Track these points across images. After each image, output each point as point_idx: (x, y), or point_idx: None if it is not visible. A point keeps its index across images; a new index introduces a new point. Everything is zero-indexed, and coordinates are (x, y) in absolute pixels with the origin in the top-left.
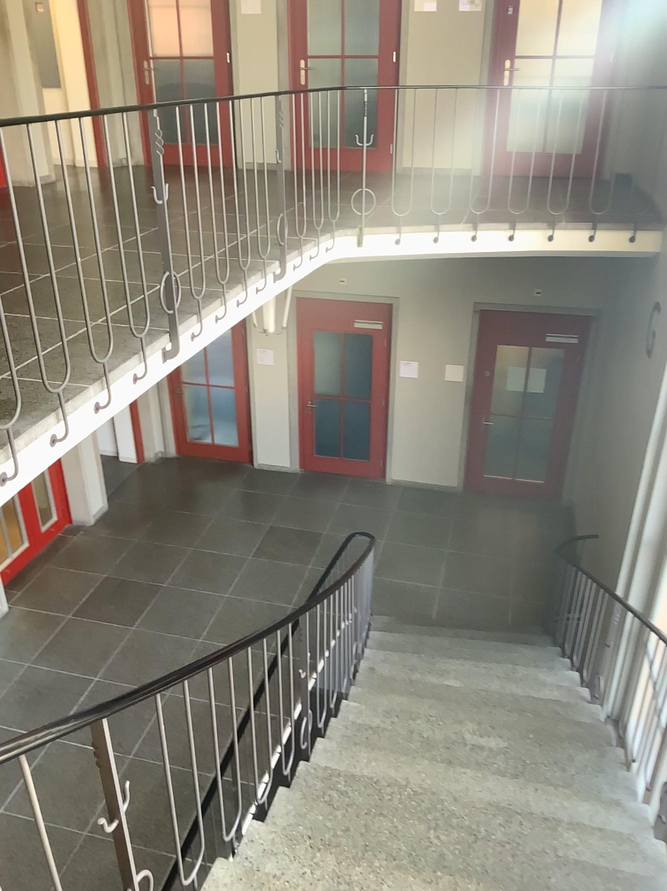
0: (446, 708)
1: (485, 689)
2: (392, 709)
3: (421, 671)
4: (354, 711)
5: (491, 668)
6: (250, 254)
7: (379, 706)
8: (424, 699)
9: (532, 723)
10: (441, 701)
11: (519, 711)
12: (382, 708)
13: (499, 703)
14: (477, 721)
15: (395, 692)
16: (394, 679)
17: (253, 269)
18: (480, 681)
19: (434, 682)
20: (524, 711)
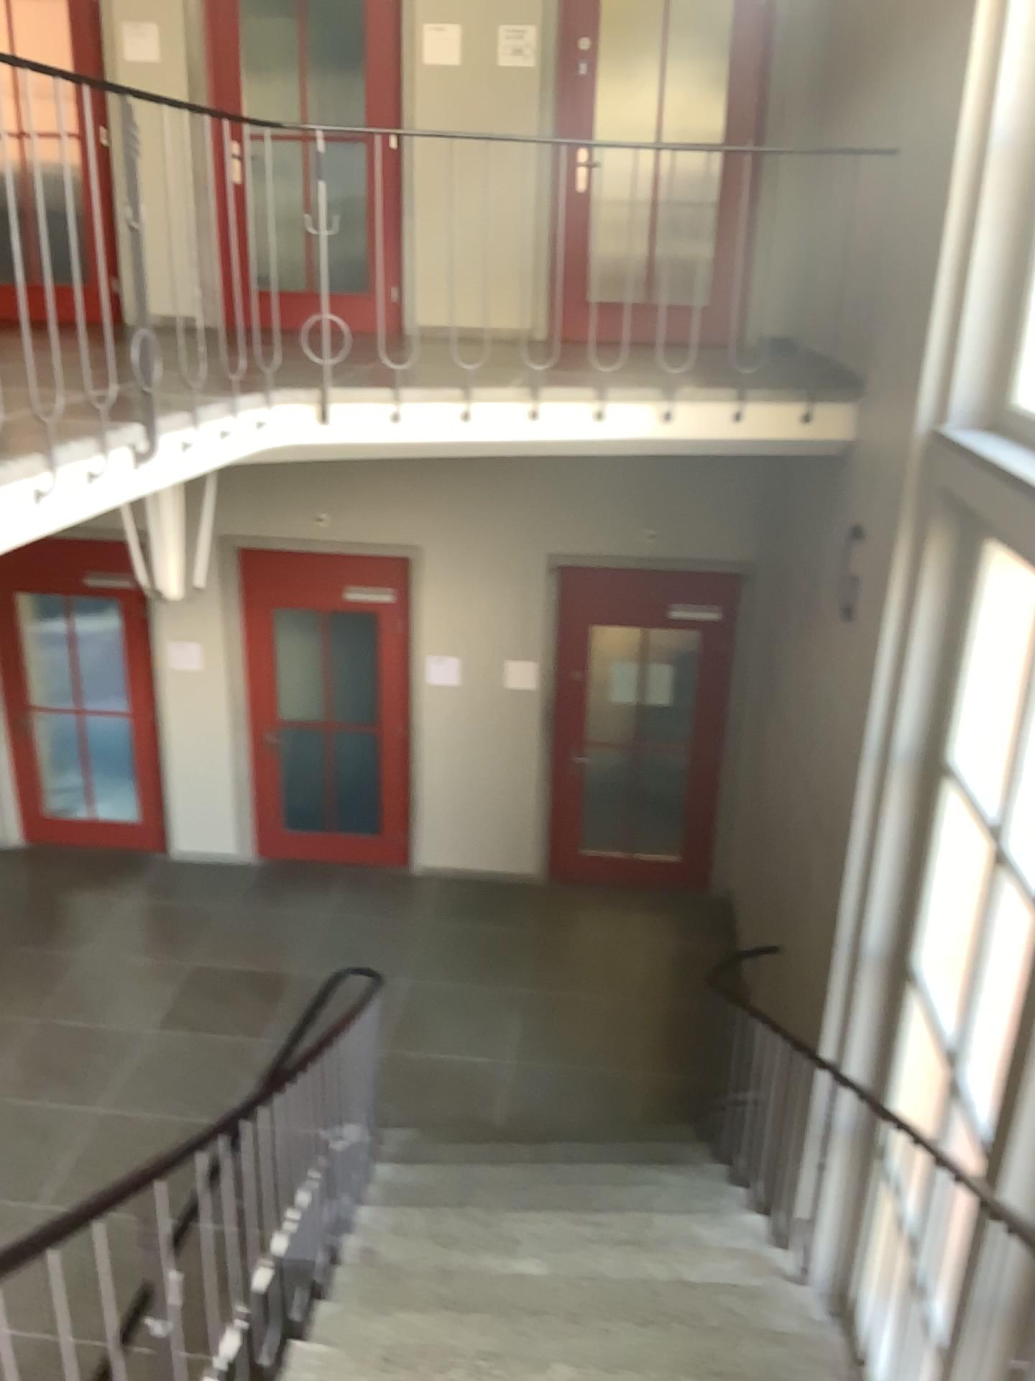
0: (512, 1333)
1: (591, 1276)
2: (396, 1351)
3: (465, 1245)
4: (312, 1365)
5: (603, 1223)
6: (63, 396)
7: (369, 1344)
8: (466, 1317)
9: (687, 1348)
10: (502, 1315)
11: (660, 1321)
12: (374, 1349)
13: (618, 1306)
14: (575, 1360)
15: (407, 1304)
16: (407, 1271)
17: (70, 429)
18: (581, 1255)
19: (489, 1271)
20: (669, 1318)
